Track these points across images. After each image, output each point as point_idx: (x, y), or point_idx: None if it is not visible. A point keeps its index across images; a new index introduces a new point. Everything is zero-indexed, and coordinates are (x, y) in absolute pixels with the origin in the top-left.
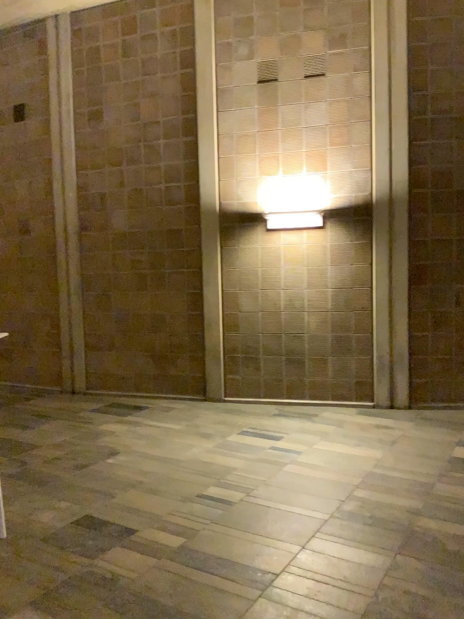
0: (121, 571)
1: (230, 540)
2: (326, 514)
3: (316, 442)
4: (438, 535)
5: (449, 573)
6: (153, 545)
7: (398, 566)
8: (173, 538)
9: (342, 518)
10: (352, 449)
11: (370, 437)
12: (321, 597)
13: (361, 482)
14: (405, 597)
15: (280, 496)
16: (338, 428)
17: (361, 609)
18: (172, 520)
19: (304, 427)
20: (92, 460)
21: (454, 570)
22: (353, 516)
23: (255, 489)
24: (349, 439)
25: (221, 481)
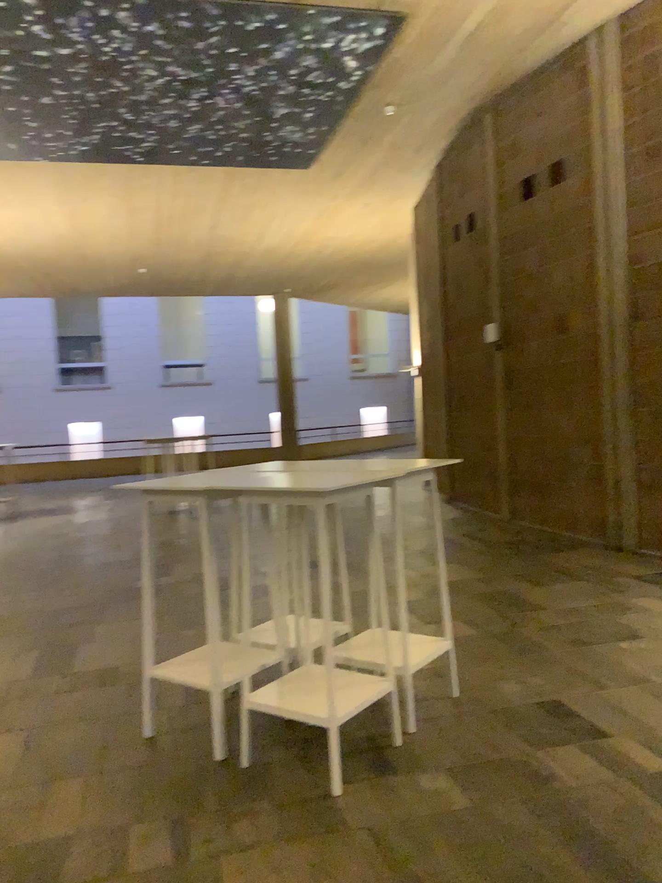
0: (564, 772)
1: None
2: None
3: None
4: None
5: None
6: (622, 757)
7: None
8: (654, 759)
9: None
10: None
11: None
12: None
13: None
14: None
15: None
16: None
17: None
18: None
19: None
20: (598, 636)
21: None
22: None
23: None
24: None
25: None
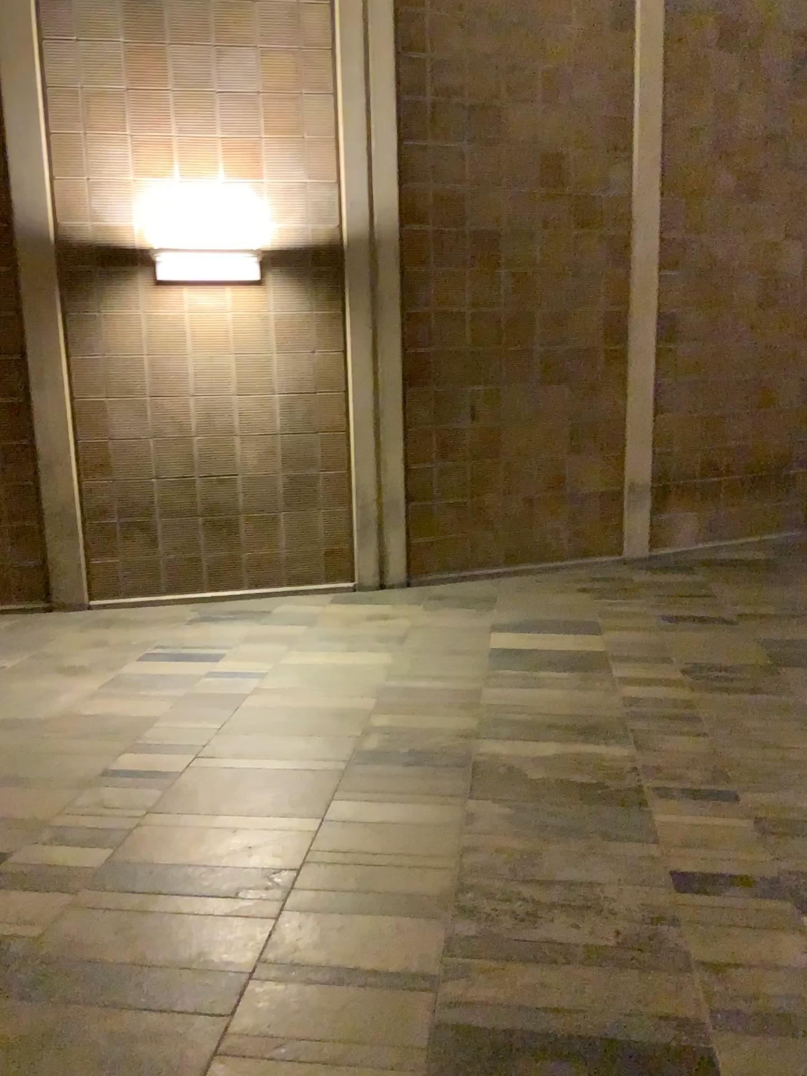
0: (10, 930)
1: (198, 833)
2: (341, 763)
3: (282, 654)
4: (515, 762)
5: (548, 811)
6: (56, 871)
7: (478, 816)
8: (89, 852)
9: (370, 764)
10: (344, 658)
11: (368, 636)
12: (384, 886)
13: (378, 705)
14: (502, 856)
15: (256, 748)
16: (311, 628)
17: (449, 889)
18: (75, 822)
19: (254, 633)
20: None
21: (553, 806)
22: (385, 758)
23: (209, 744)
24: (335, 644)
25: (141, 742)
